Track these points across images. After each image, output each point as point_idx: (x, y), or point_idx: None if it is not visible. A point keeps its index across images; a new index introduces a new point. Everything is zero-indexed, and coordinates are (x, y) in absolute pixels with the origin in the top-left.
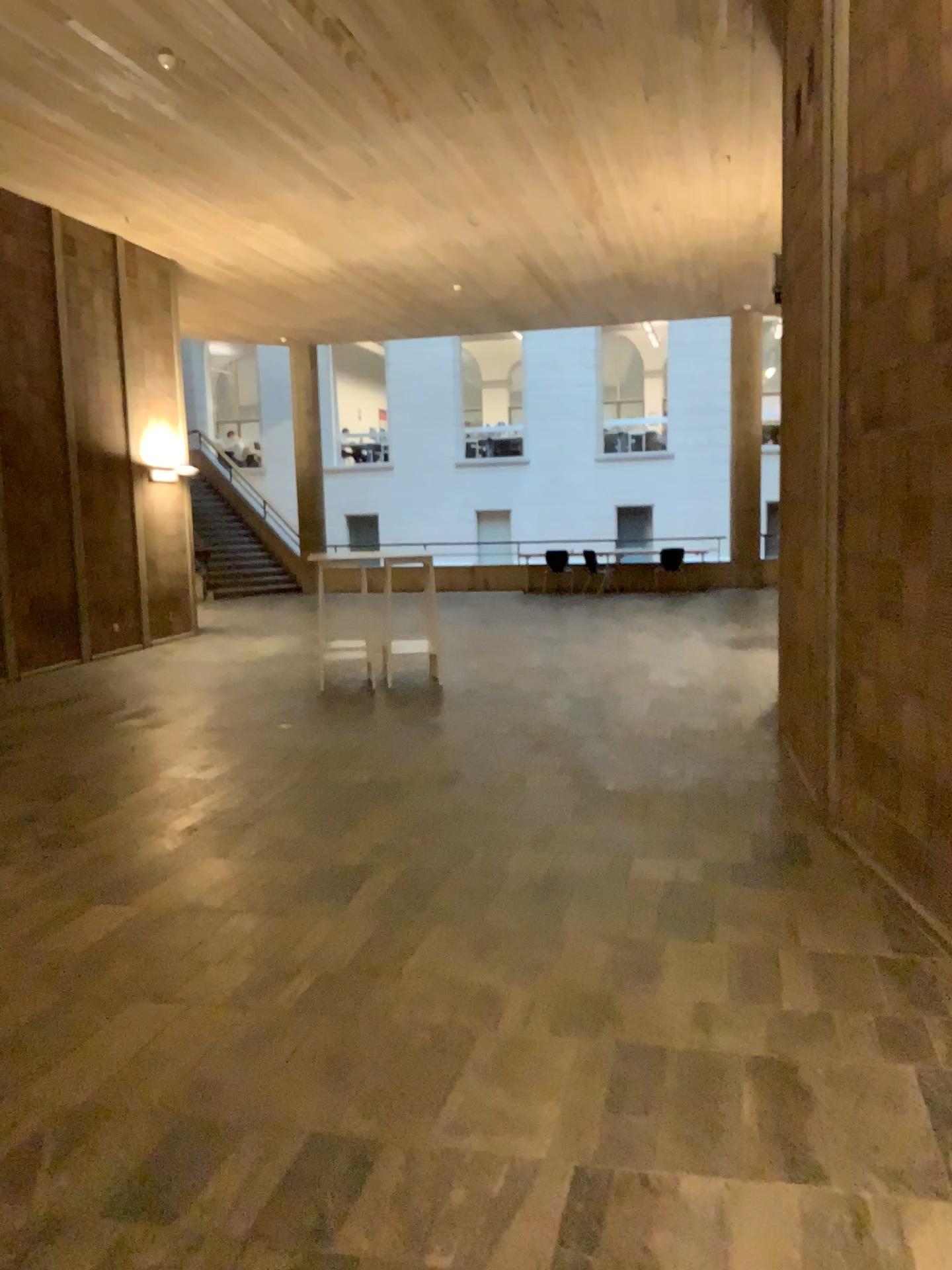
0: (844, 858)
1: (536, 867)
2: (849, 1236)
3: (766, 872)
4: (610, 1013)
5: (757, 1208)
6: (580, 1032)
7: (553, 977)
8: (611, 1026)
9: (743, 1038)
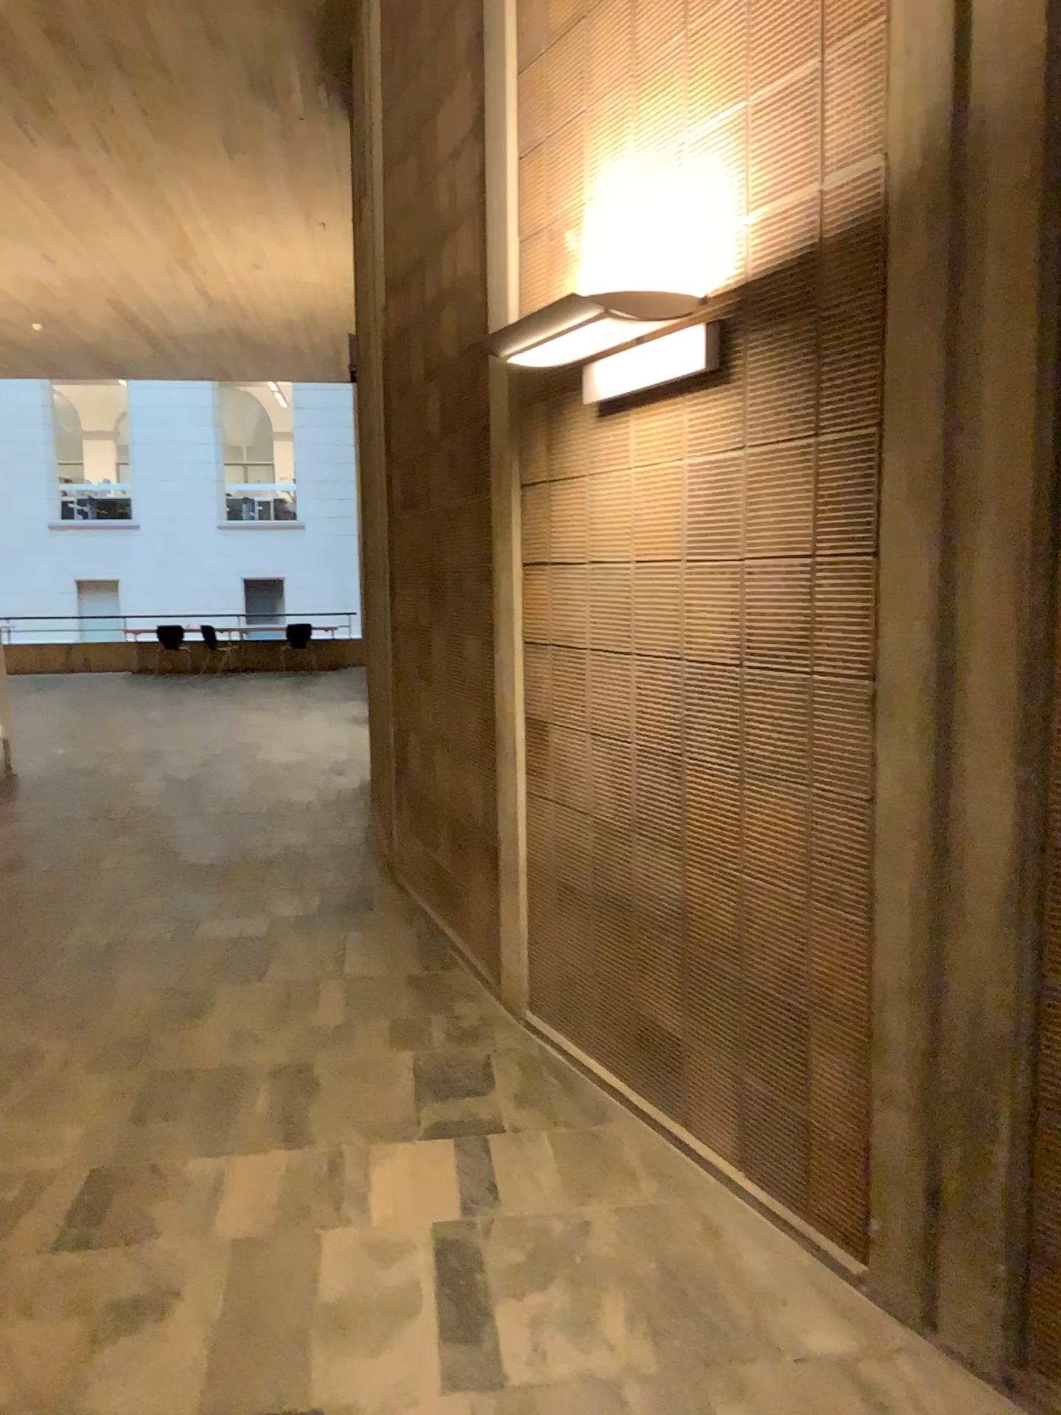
0: (400, 903)
1: (96, 938)
2: (321, 1175)
3: (327, 921)
4: (148, 1049)
5: (249, 1170)
6: (115, 1067)
7: (95, 1028)
8: (147, 1060)
9: (269, 1053)
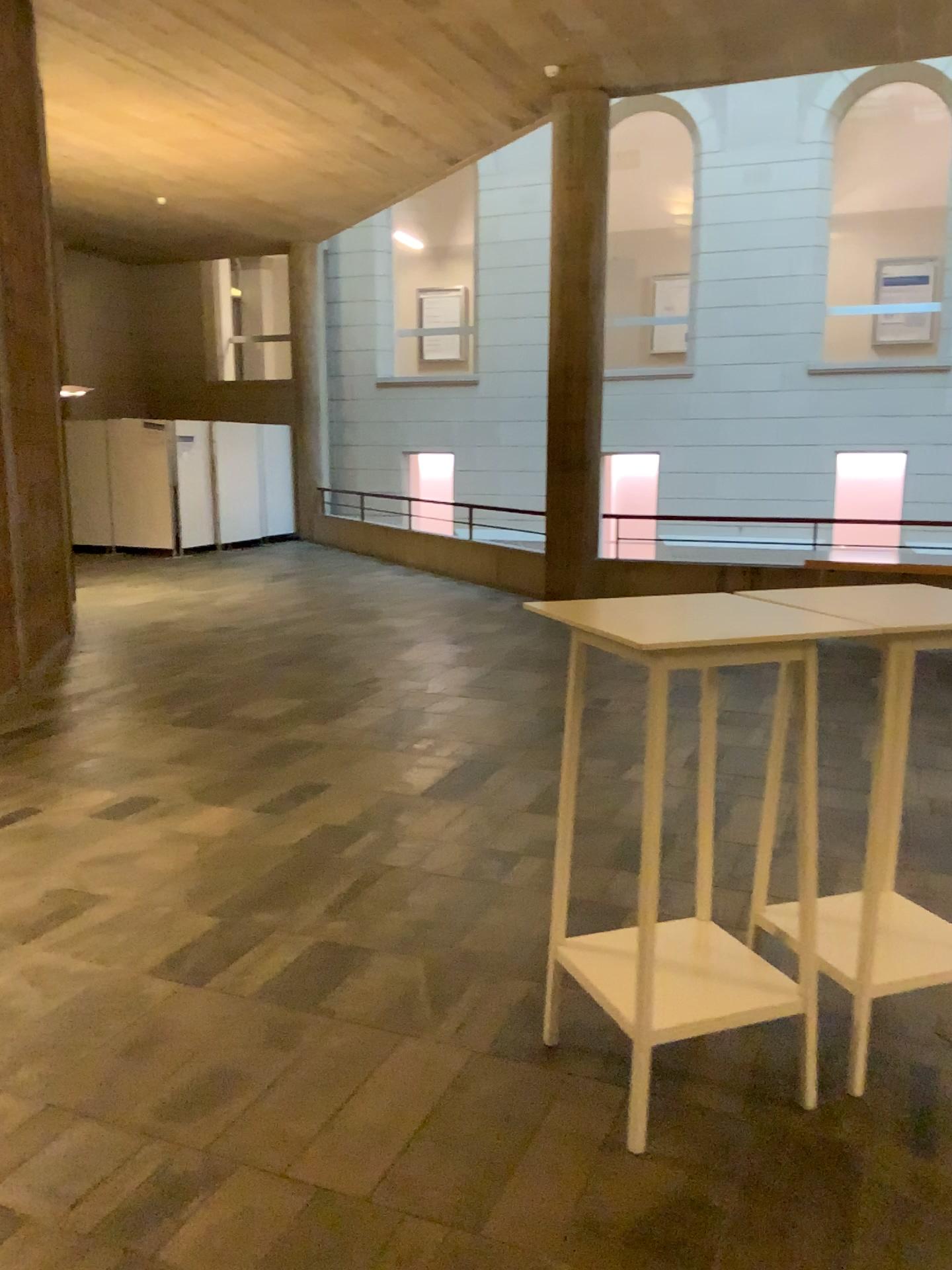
0: None
1: None
2: None
3: None
4: None
5: None
6: None
7: None
8: None
9: None
